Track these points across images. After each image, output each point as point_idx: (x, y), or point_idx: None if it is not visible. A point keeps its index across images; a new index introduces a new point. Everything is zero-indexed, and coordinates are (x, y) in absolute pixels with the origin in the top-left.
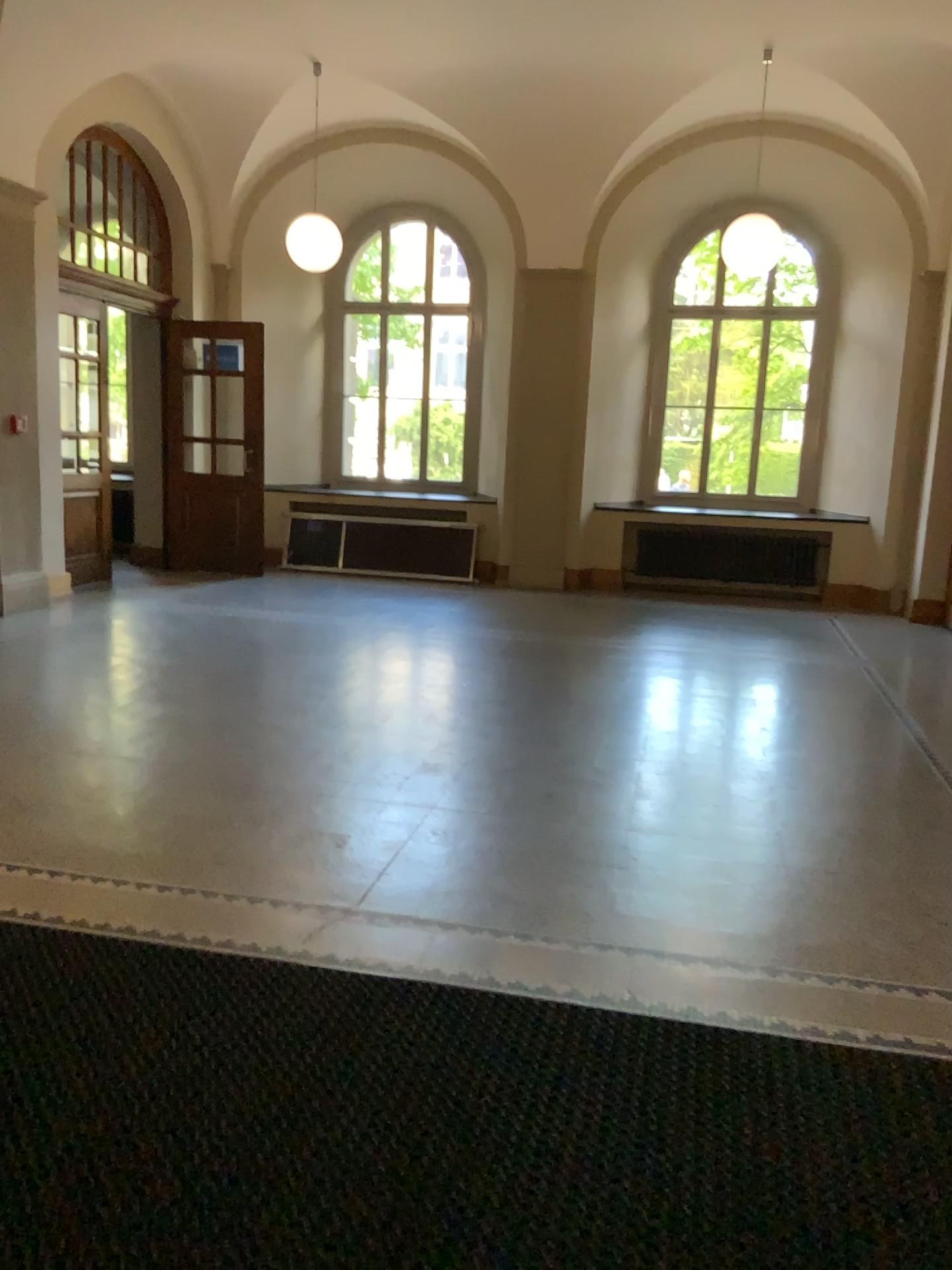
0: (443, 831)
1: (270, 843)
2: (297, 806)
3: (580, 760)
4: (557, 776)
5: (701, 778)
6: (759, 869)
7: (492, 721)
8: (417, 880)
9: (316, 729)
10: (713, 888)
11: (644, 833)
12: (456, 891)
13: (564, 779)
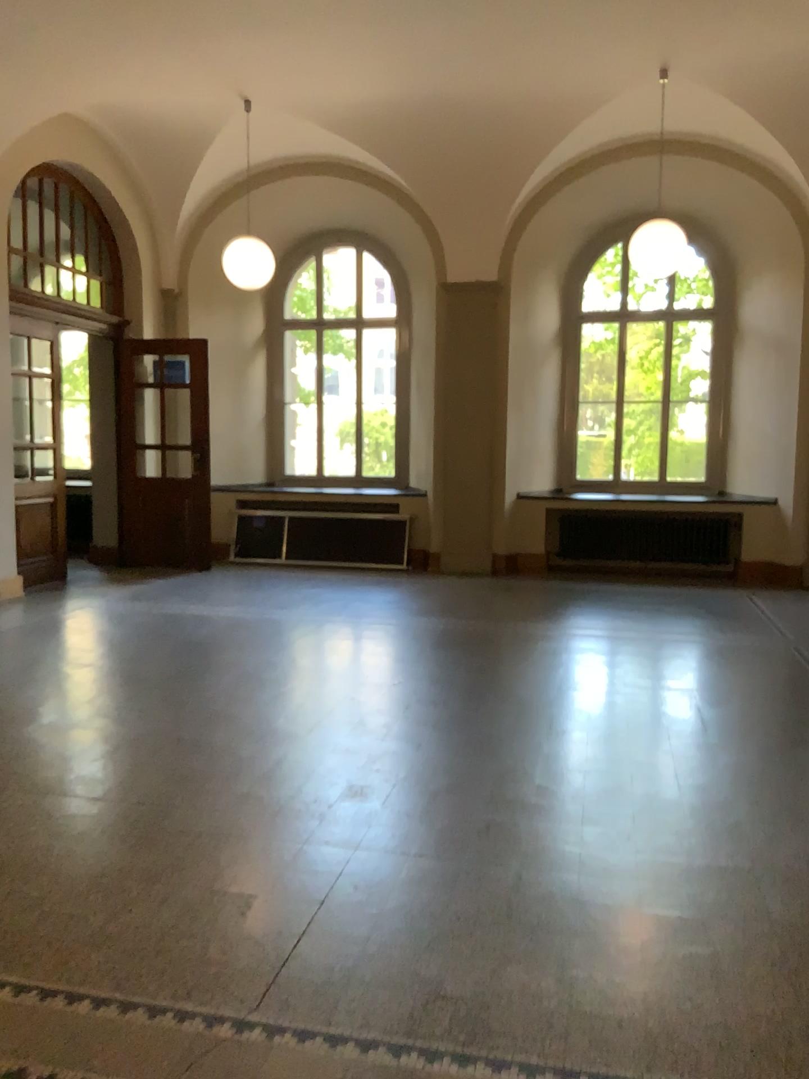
0: (367, 882)
1: (162, 909)
2: (201, 853)
3: (519, 776)
4: (495, 798)
5: (655, 797)
6: (742, 929)
7: (423, 730)
8: (332, 963)
9: (235, 747)
10: (693, 964)
11: (599, 876)
12: (379, 981)
13: (503, 803)
